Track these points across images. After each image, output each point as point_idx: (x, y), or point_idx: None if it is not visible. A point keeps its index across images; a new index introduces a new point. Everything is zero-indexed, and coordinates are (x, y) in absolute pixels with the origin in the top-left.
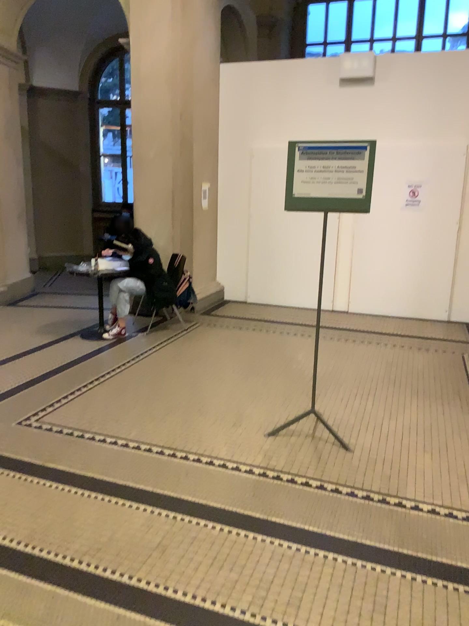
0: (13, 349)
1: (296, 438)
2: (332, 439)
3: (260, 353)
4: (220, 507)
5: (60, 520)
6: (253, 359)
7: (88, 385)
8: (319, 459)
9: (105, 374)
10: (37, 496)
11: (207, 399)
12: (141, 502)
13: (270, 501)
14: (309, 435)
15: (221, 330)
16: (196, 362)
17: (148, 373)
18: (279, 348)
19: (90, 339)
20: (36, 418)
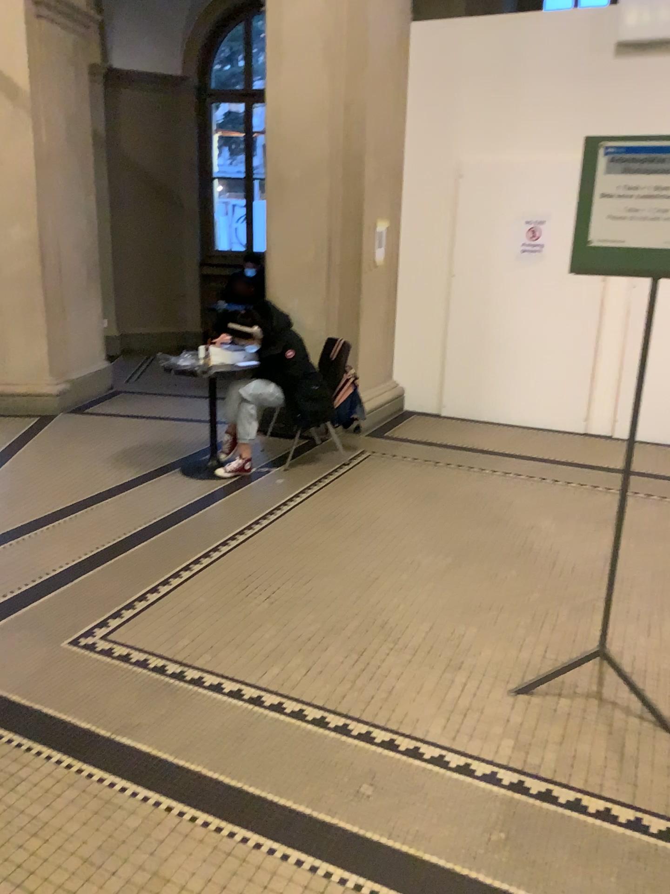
0: (72, 494)
1: (568, 700)
2: (635, 706)
3: (476, 513)
4: (446, 868)
5: (138, 883)
6: (465, 525)
7: (192, 567)
8: (621, 751)
9: (219, 546)
10: (96, 817)
11: (395, 605)
12: (291, 845)
13: (543, 855)
14: (592, 695)
15: (405, 467)
16: (369, 527)
17: (290, 547)
18: (506, 503)
19: (195, 480)
20: (102, 635)
